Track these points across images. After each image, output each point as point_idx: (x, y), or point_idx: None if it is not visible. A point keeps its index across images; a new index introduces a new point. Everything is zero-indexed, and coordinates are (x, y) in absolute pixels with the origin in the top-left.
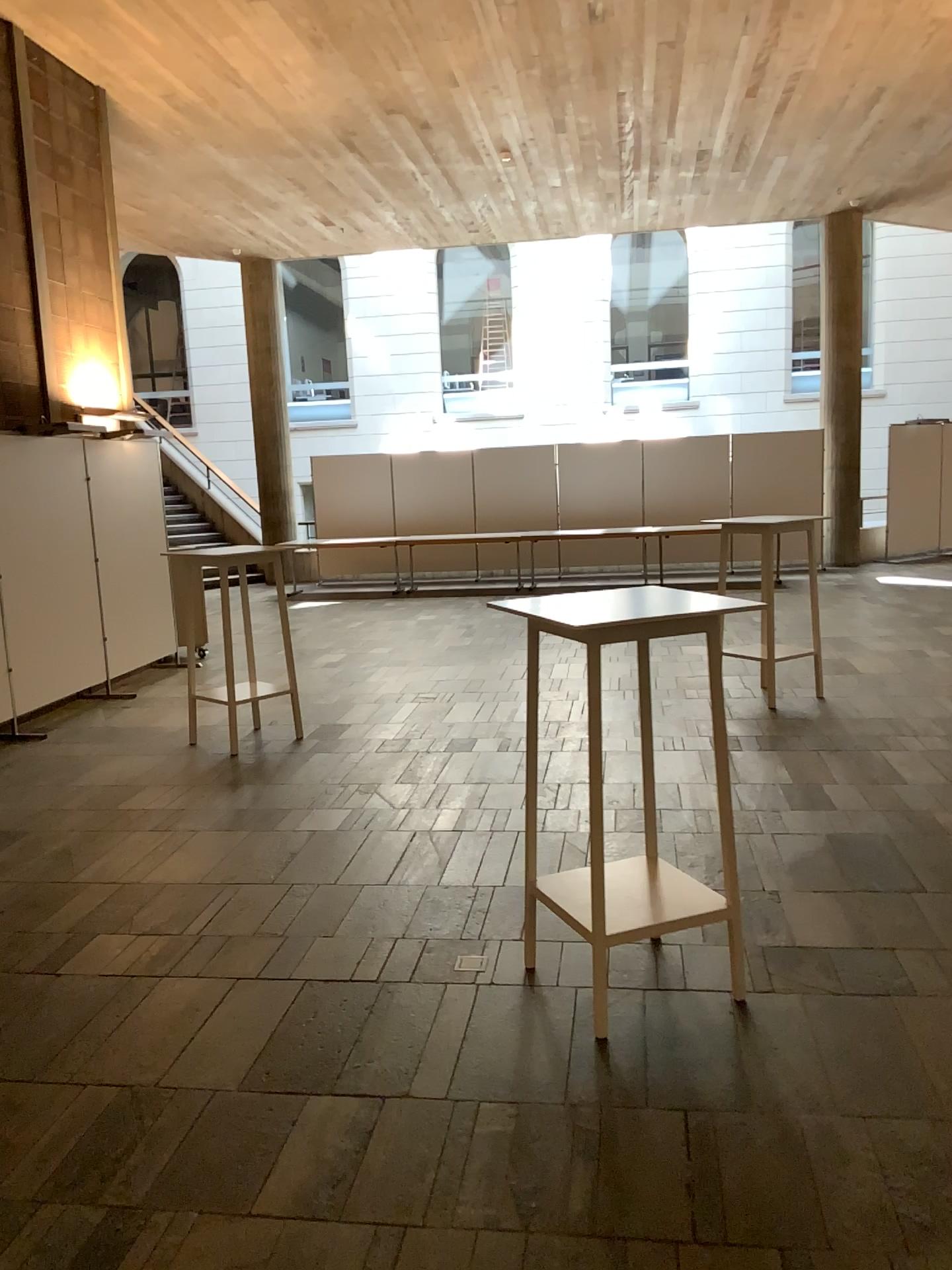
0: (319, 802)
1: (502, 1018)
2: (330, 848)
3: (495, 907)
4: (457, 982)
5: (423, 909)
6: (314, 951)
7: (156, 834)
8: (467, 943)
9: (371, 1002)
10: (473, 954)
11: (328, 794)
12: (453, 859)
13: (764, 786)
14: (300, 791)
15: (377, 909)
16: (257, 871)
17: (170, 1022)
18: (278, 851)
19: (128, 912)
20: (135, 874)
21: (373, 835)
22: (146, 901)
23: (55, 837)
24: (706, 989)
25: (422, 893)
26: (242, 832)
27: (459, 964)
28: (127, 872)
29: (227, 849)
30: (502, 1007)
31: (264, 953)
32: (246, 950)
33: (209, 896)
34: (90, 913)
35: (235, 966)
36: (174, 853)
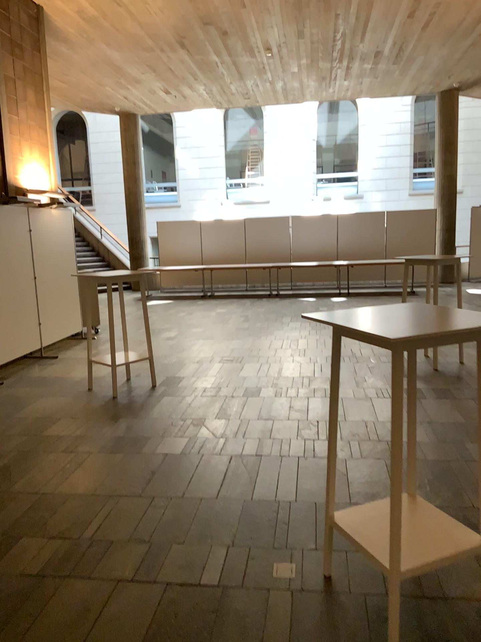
0: (168, 432)
1: (314, 624)
2: (177, 468)
3: (292, 518)
4: (276, 588)
5: (243, 519)
6: (171, 556)
7: (65, 455)
8: (278, 550)
9: (215, 607)
10: (283, 560)
11: (174, 426)
12: (258, 478)
13: (448, 425)
14: (156, 424)
15: (212, 519)
16: (130, 485)
17: (68, 625)
18: (144, 469)
19: (44, 519)
20: (50, 487)
21: (204, 458)
22: (56, 510)
23: (0, 457)
24: (459, 598)
25: (242, 506)
26: (120, 454)
27: (275, 569)
28: (45, 485)
29: (111, 468)
30: (312, 611)
31: (137, 558)
32: (124, 554)
33: (99, 506)
34: (18, 520)
35: (116, 569)
36: (76, 471)
